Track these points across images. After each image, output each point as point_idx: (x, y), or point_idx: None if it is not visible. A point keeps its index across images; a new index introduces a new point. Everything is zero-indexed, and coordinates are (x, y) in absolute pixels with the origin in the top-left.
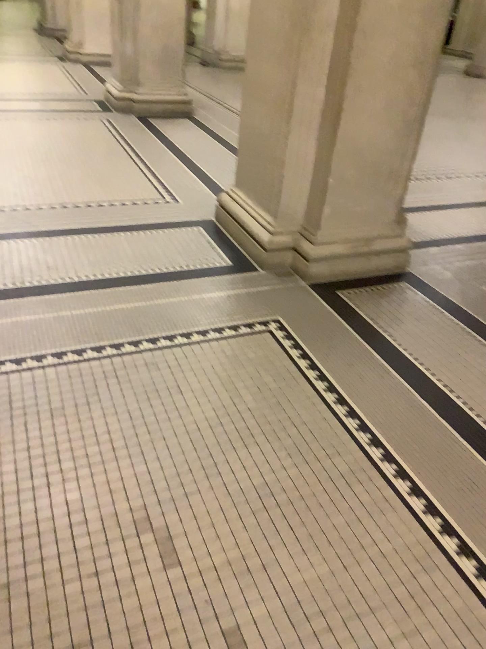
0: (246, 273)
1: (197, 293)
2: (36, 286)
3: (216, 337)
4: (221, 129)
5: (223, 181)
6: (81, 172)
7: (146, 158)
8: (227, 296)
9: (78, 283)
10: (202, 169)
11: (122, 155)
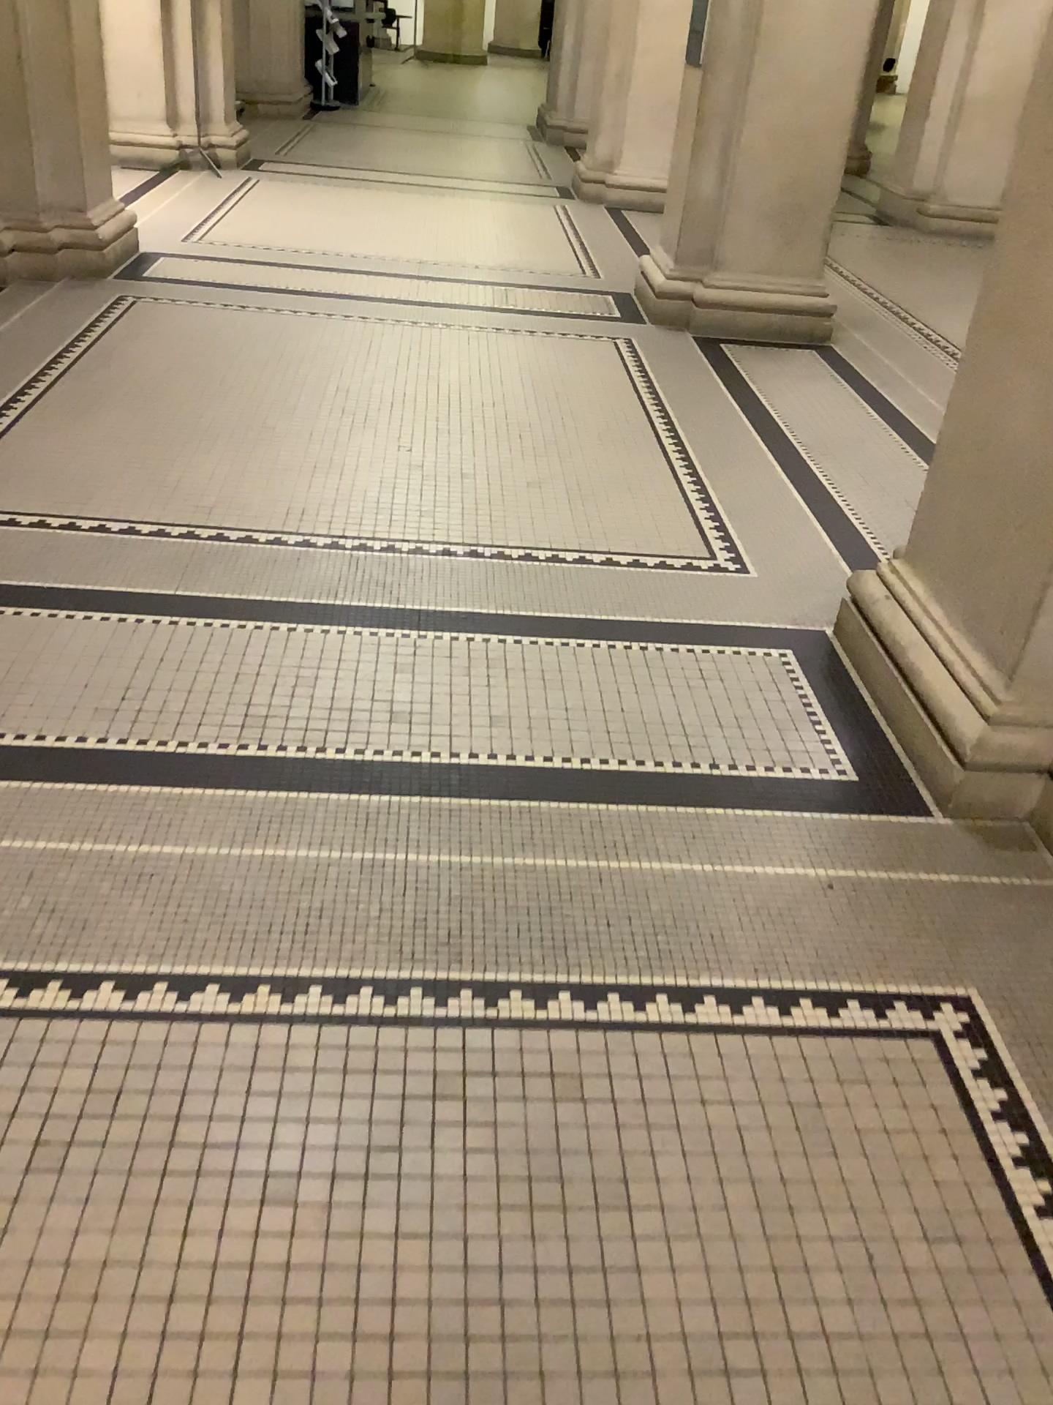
0: (885, 819)
1: (736, 860)
2: (338, 767)
3: (761, 1023)
4: (887, 387)
5: (869, 527)
6: (530, 468)
7: (689, 446)
8: (819, 886)
9: (441, 772)
10: (822, 490)
11: (635, 433)
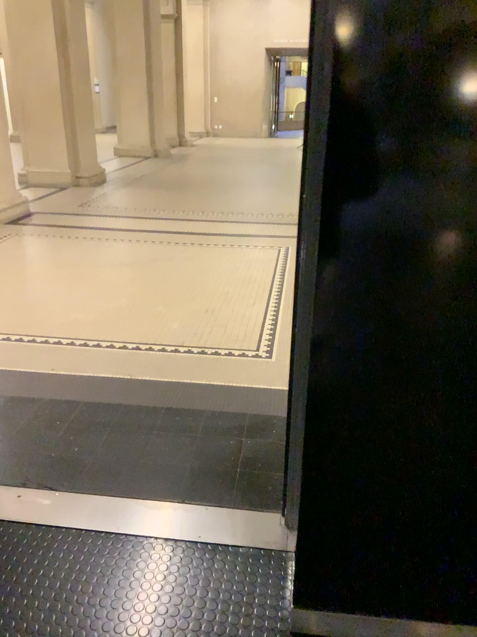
0: None
1: None
2: None
3: None
4: None
5: None
6: None
7: None
8: None
9: None
10: None
11: None
